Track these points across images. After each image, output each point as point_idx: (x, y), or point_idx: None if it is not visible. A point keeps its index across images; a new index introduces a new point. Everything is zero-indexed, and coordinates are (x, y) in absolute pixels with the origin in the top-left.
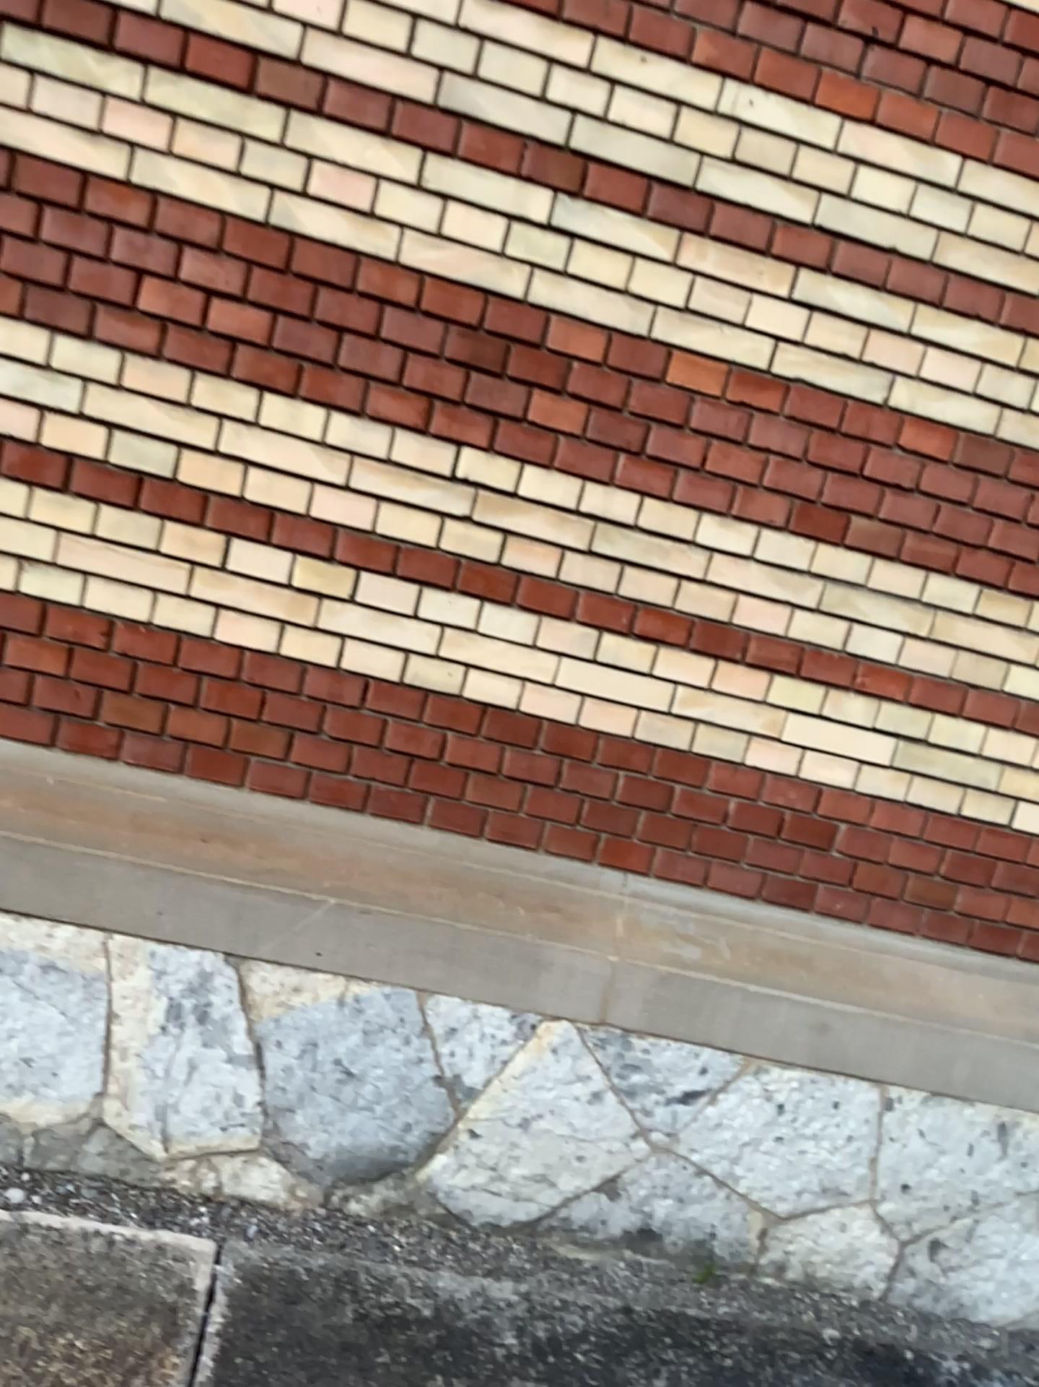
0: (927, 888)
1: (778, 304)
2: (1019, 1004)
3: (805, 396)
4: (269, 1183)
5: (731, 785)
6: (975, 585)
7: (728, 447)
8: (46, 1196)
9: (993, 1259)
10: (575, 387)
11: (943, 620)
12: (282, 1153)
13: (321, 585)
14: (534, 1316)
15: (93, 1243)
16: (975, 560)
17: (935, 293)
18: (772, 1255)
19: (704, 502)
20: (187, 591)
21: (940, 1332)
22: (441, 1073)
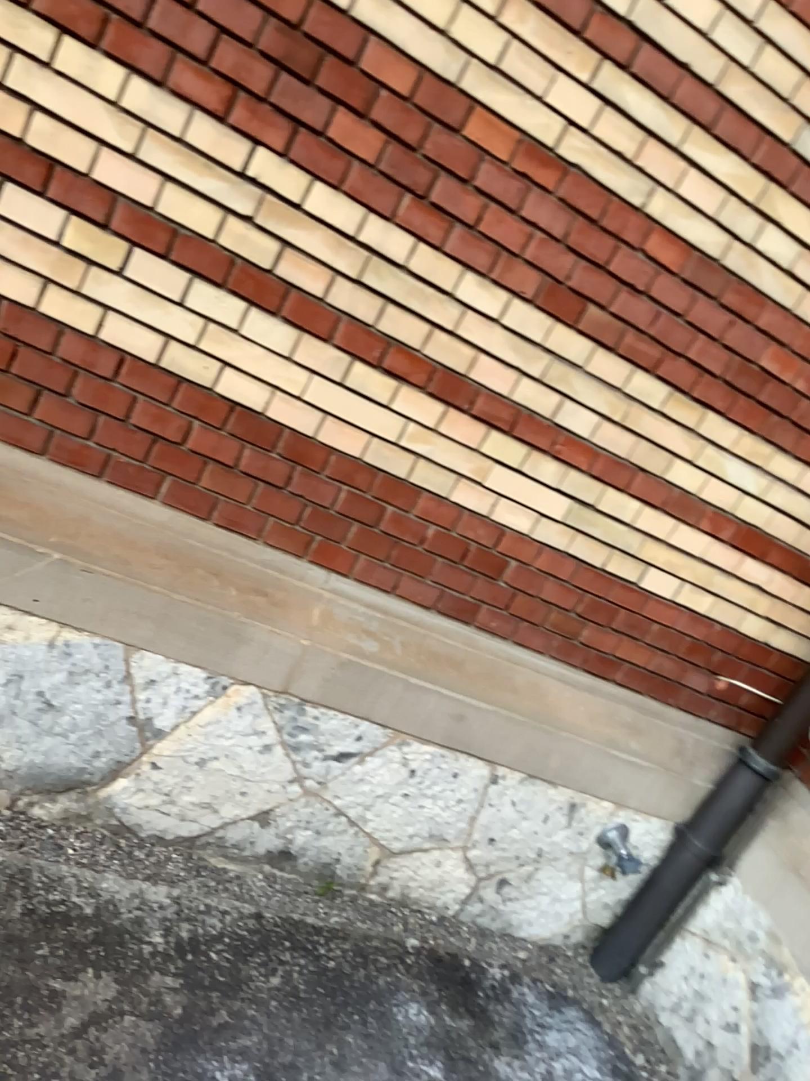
0: (566, 621)
1: (577, 89)
2: (611, 719)
3: (579, 185)
4: None
5: (433, 513)
6: (669, 387)
7: (501, 214)
8: None
9: (542, 895)
10: (377, 118)
11: (637, 411)
12: None
13: (92, 253)
14: (181, 918)
15: None
16: (675, 366)
17: (711, 119)
18: (380, 878)
19: (468, 261)
20: None
21: (494, 946)
22: (135, 713)
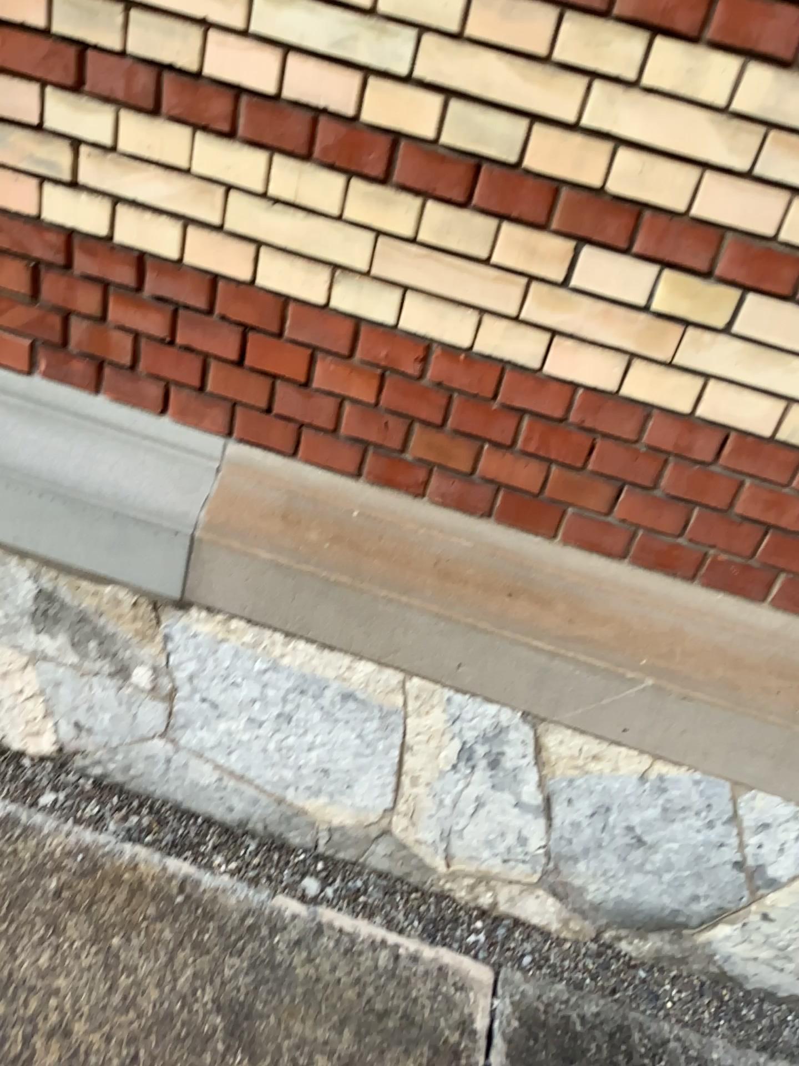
0: None
1: None
2: None
3: None
4: (542, 909)
5: None
6: None
7: None
8: (338, 893)
9: None
10: None
11: None
12: (558, 889)
13: (688, 311)
14: None
15: (381, 958)
16: None
17: None
18: None
19: None
20: (518, 310)
21: None
22: (742, 856)
